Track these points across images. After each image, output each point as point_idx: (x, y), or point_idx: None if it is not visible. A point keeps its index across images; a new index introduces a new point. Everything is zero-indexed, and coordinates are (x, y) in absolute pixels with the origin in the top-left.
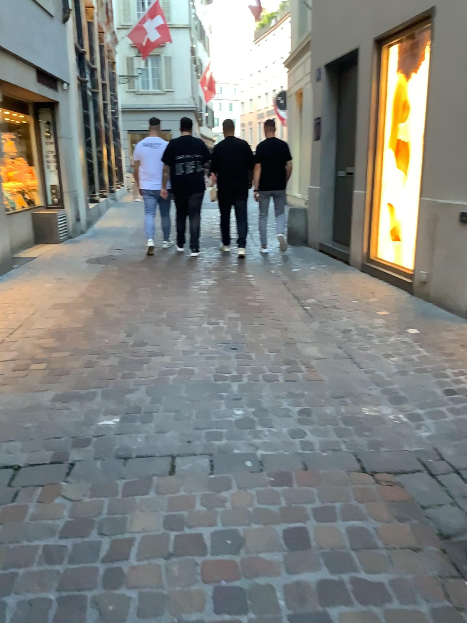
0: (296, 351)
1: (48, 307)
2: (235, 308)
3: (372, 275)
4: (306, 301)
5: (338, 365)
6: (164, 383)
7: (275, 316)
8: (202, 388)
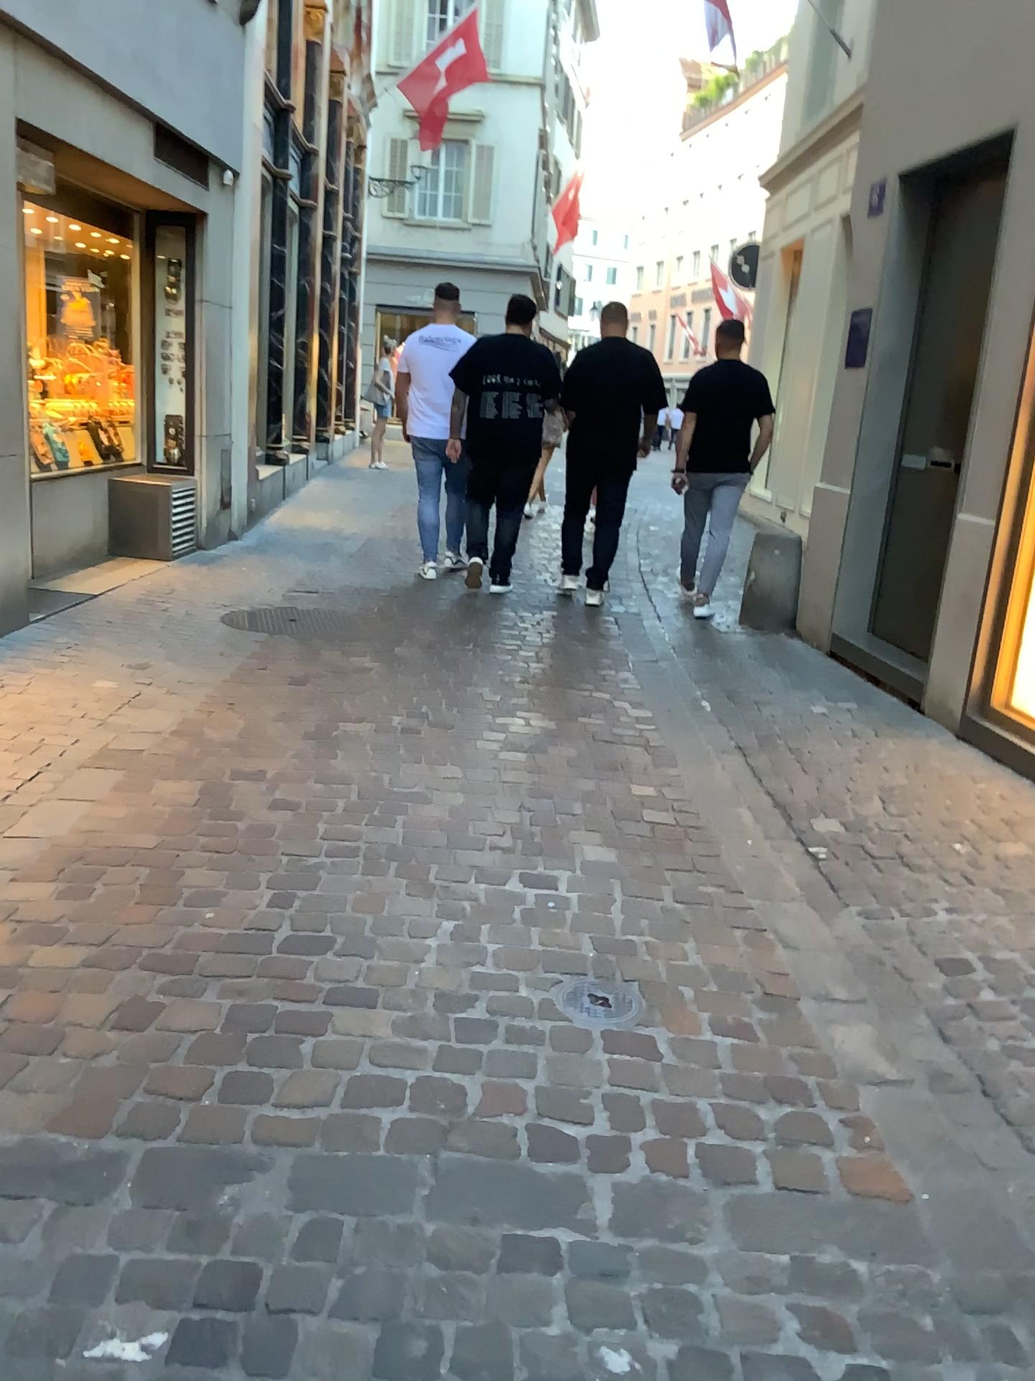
0: (801, 1036)
1: (81, 762)
2: (607, 826)
3: (987, 753)
4: (811, 822)
5: (952, 1124)
6: (361, 1138)
7: (727, 875)
8: (492, 1183)
